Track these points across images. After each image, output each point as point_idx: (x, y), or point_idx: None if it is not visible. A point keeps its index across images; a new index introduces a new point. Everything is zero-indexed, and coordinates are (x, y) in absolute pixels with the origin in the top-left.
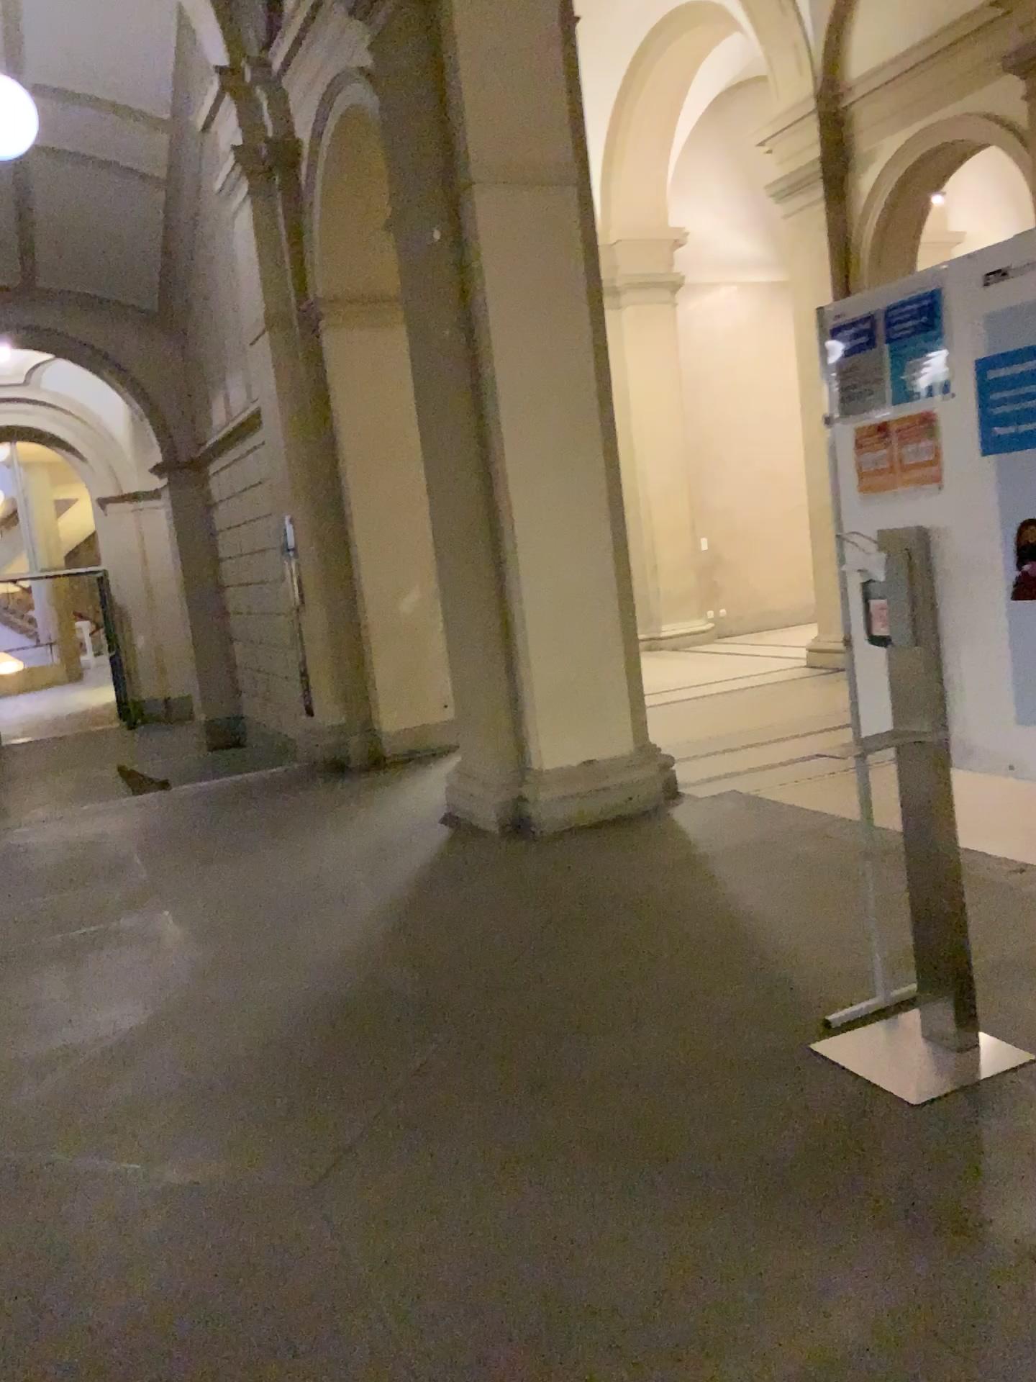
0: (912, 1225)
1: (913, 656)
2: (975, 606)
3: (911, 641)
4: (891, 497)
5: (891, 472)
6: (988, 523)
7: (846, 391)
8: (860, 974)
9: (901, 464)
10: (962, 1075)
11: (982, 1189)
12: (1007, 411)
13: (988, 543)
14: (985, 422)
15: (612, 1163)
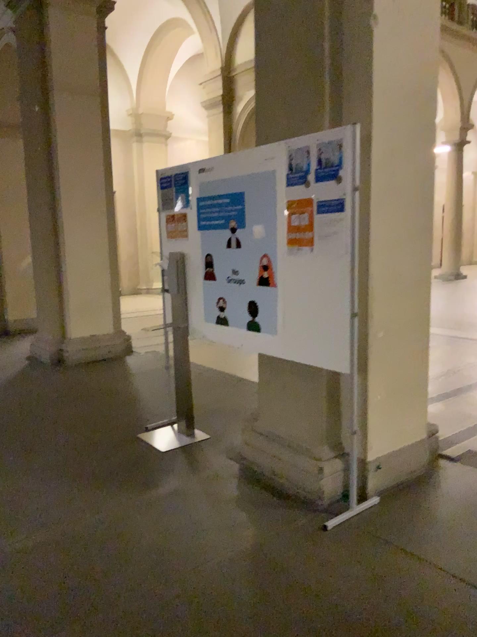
0: (142, 485)
1: (176, 297)
2: (195, 281)
3: (176, 292)
4: (173, 241)
5: (173, 232)
6: (198, 253)
7: (162, 201)
8: (165, 413)
9: (176, 229)
10: (183, 443)
11: (170, 474)
12: (204, 216)
13: (198, 260)
14: (198, 219)
15: (48, 472)
